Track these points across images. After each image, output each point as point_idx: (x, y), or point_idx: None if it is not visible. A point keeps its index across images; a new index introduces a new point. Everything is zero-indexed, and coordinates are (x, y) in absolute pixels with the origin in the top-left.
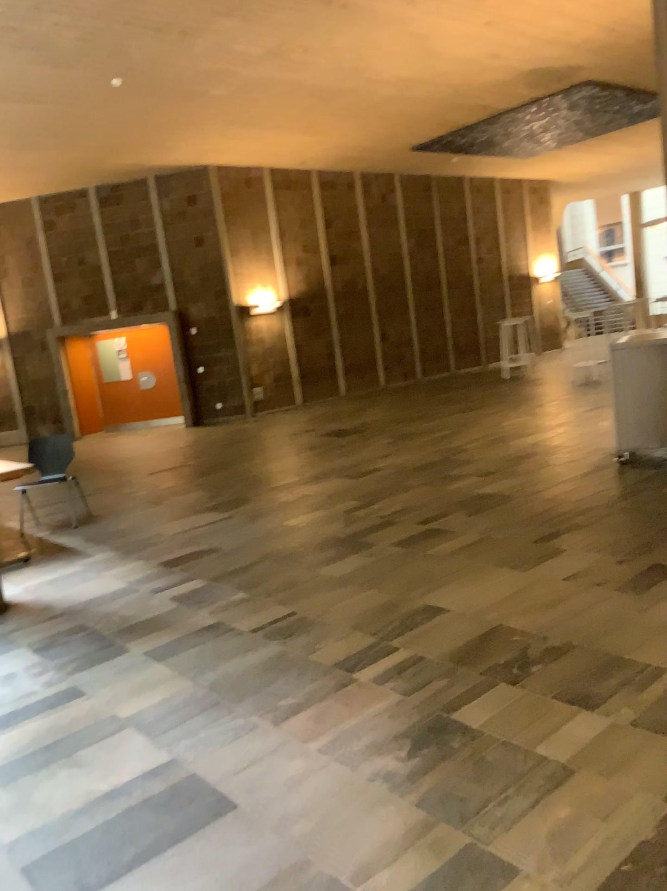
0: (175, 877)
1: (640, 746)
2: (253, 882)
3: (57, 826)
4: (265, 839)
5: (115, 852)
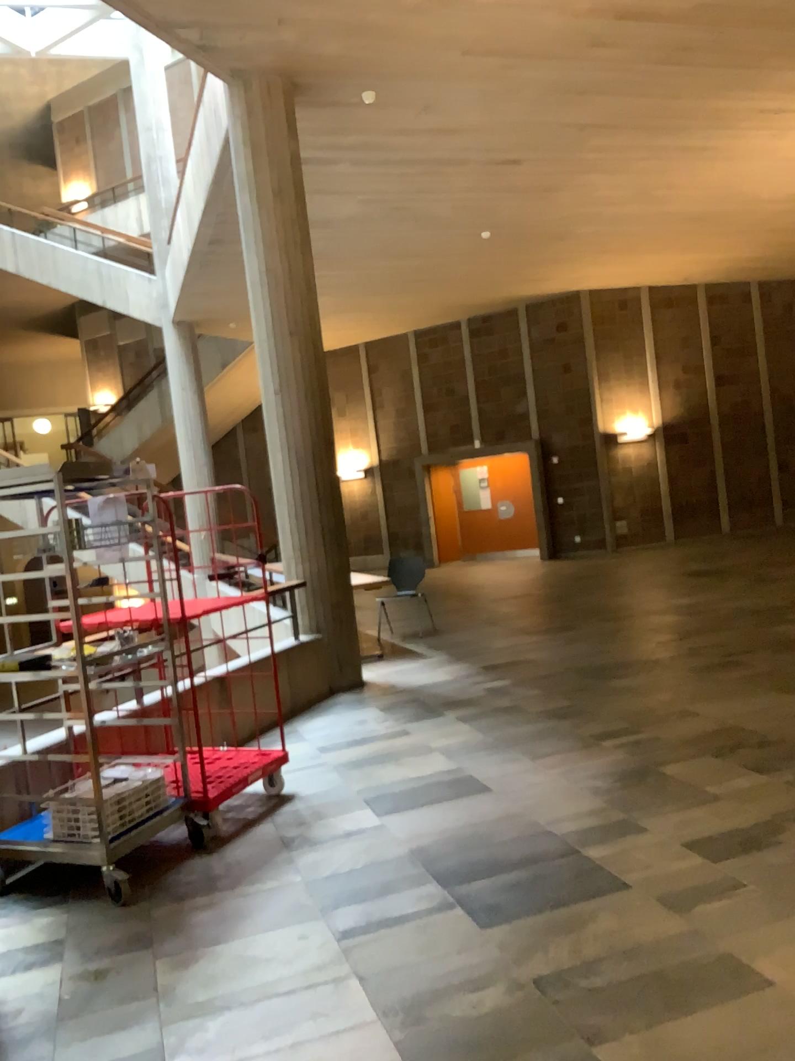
0: (446, 809)
1: (776, 791)
2: (488, 815)
3: (384, 787)
4: (502, 802)
5: (415, 798)
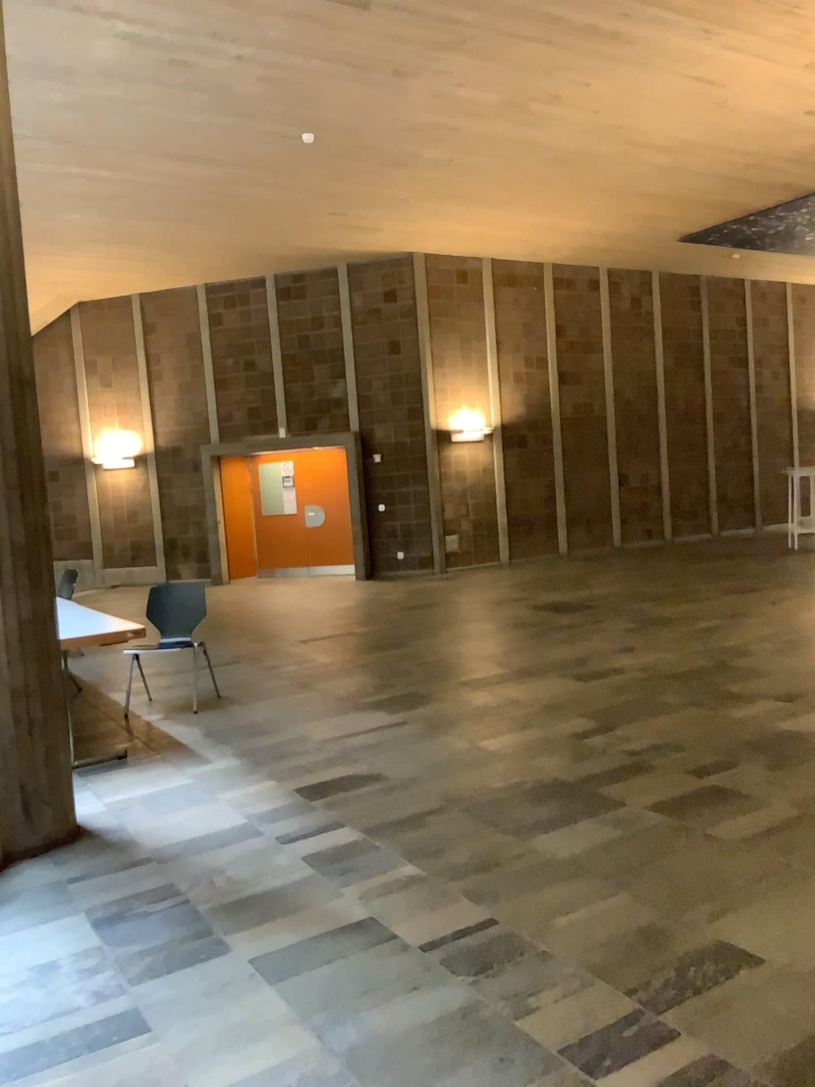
0: None
1: None
2: None
3: None
4: None
5: None
